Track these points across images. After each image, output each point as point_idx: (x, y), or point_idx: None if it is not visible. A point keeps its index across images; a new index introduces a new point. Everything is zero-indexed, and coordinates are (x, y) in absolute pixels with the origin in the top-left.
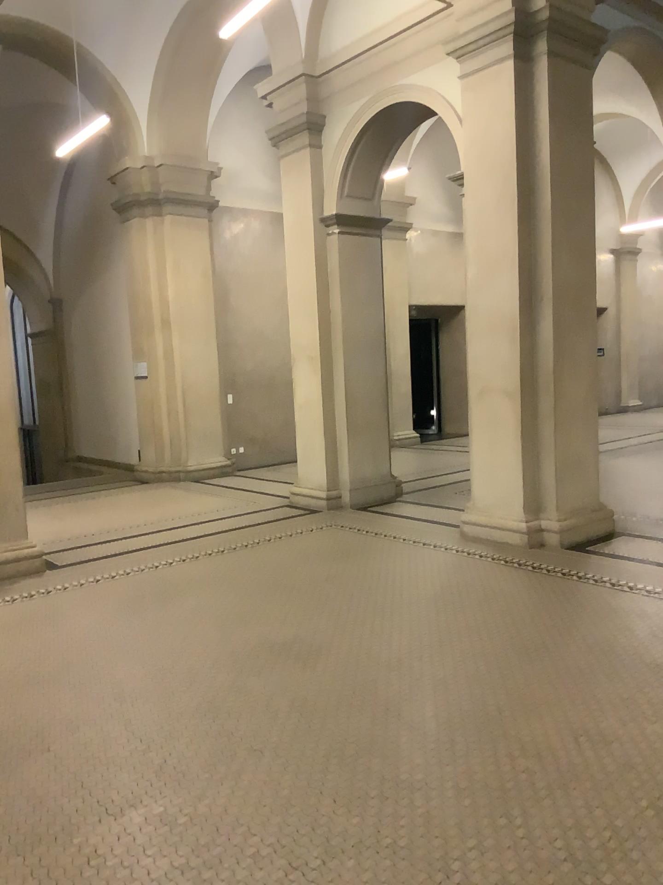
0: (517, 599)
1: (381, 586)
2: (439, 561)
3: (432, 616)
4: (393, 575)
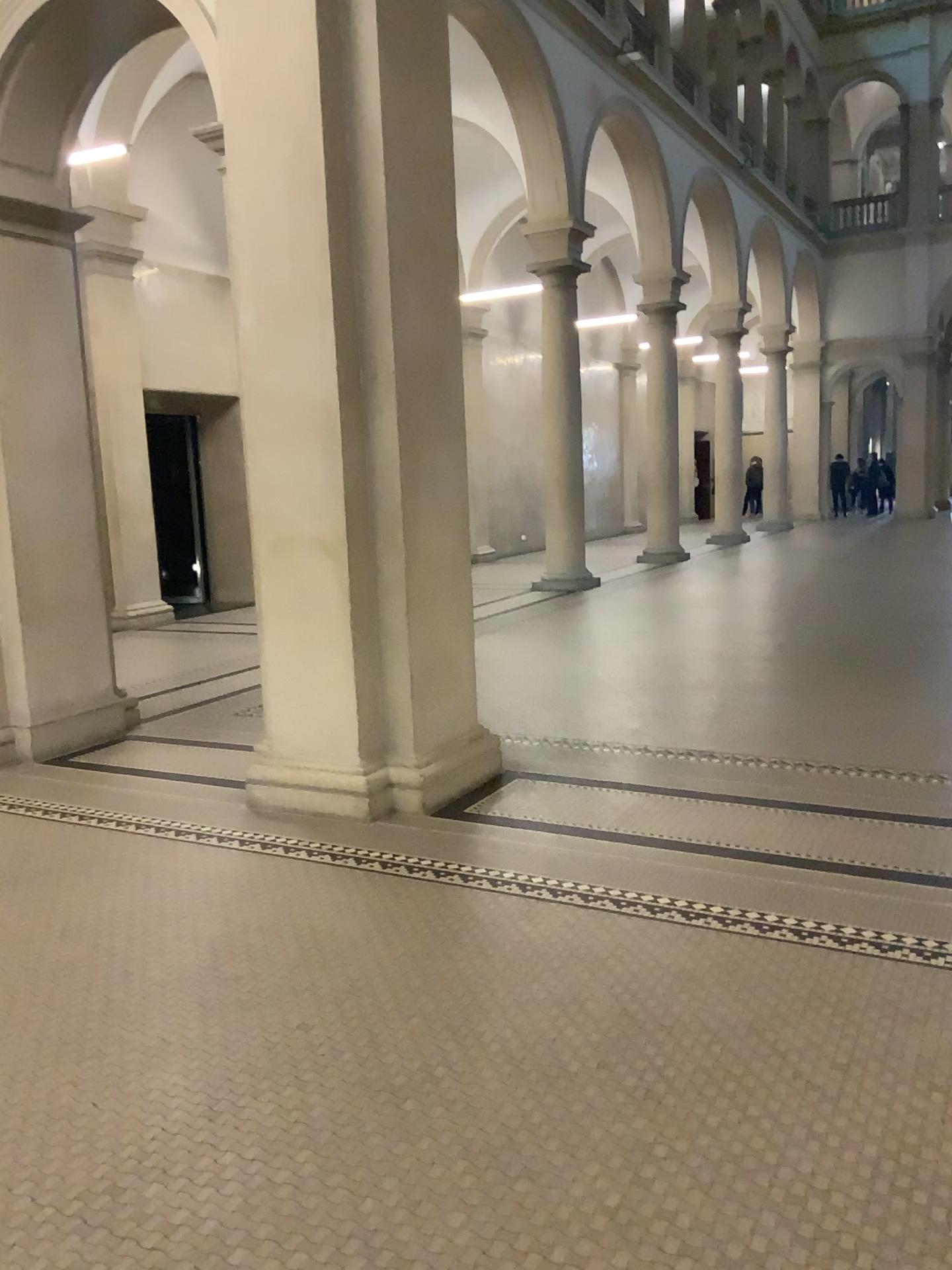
0: (366, 960)
1: (82, 961)
2: (208, 879)
3: (193, 1036)
4: (109, 927)
